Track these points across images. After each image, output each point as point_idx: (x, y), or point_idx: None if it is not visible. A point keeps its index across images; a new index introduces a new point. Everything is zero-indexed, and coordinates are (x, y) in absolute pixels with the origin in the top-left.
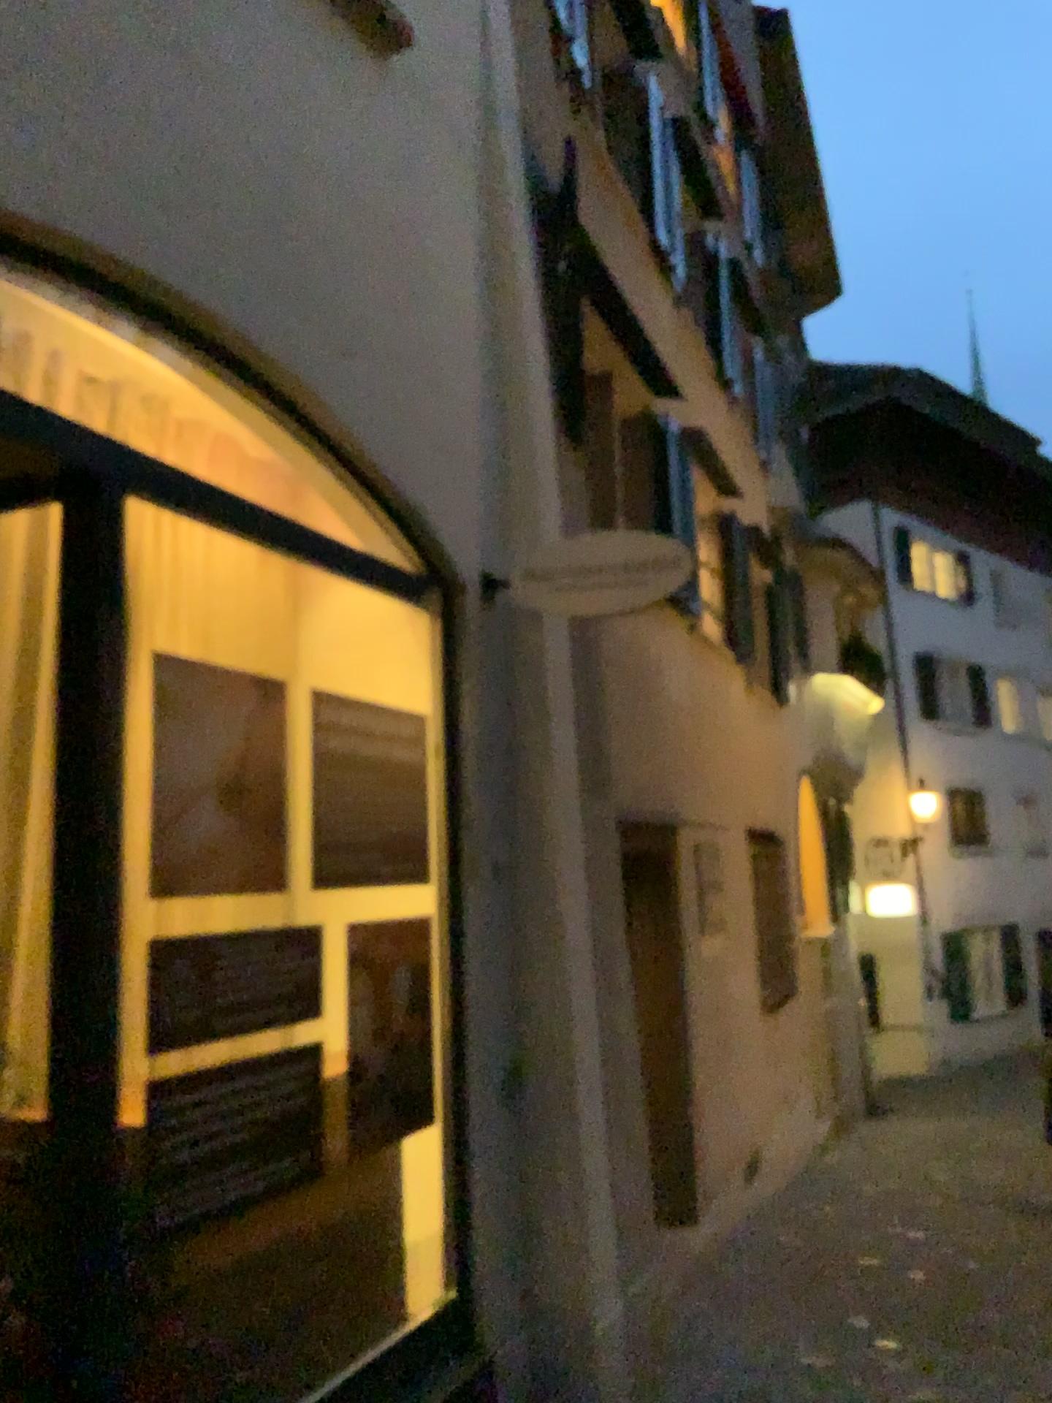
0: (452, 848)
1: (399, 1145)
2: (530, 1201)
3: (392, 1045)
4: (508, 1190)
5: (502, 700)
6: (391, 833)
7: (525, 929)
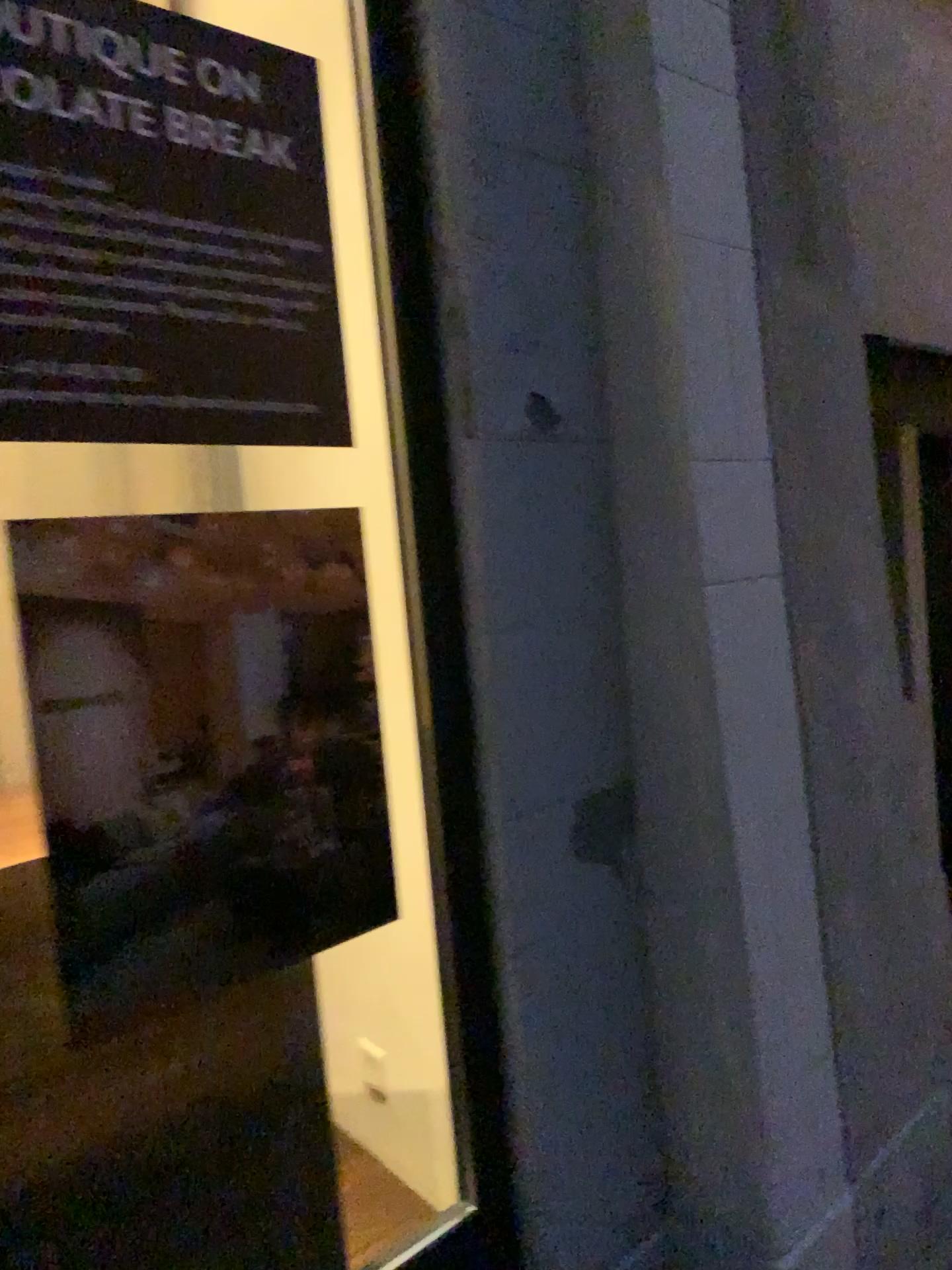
0: (418, 366)
1: (302, 966)
2: (654, 1022)
3: (241, 780)
4: (605, 1007)
5: (542, 53)
6: (183, 314)
7: (619, 530)
